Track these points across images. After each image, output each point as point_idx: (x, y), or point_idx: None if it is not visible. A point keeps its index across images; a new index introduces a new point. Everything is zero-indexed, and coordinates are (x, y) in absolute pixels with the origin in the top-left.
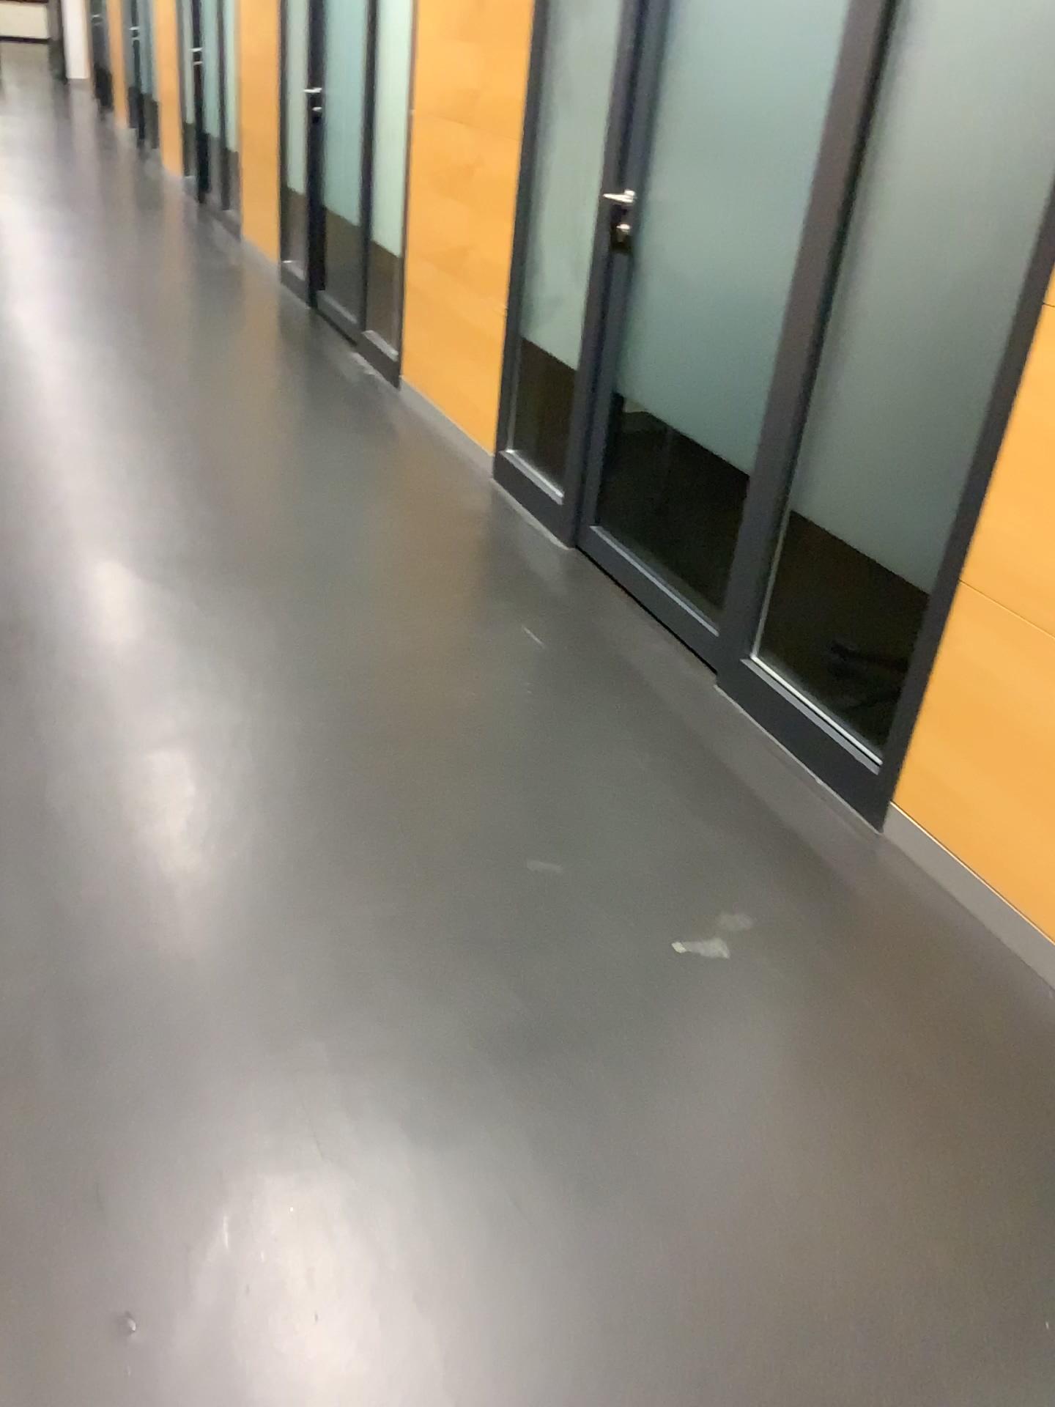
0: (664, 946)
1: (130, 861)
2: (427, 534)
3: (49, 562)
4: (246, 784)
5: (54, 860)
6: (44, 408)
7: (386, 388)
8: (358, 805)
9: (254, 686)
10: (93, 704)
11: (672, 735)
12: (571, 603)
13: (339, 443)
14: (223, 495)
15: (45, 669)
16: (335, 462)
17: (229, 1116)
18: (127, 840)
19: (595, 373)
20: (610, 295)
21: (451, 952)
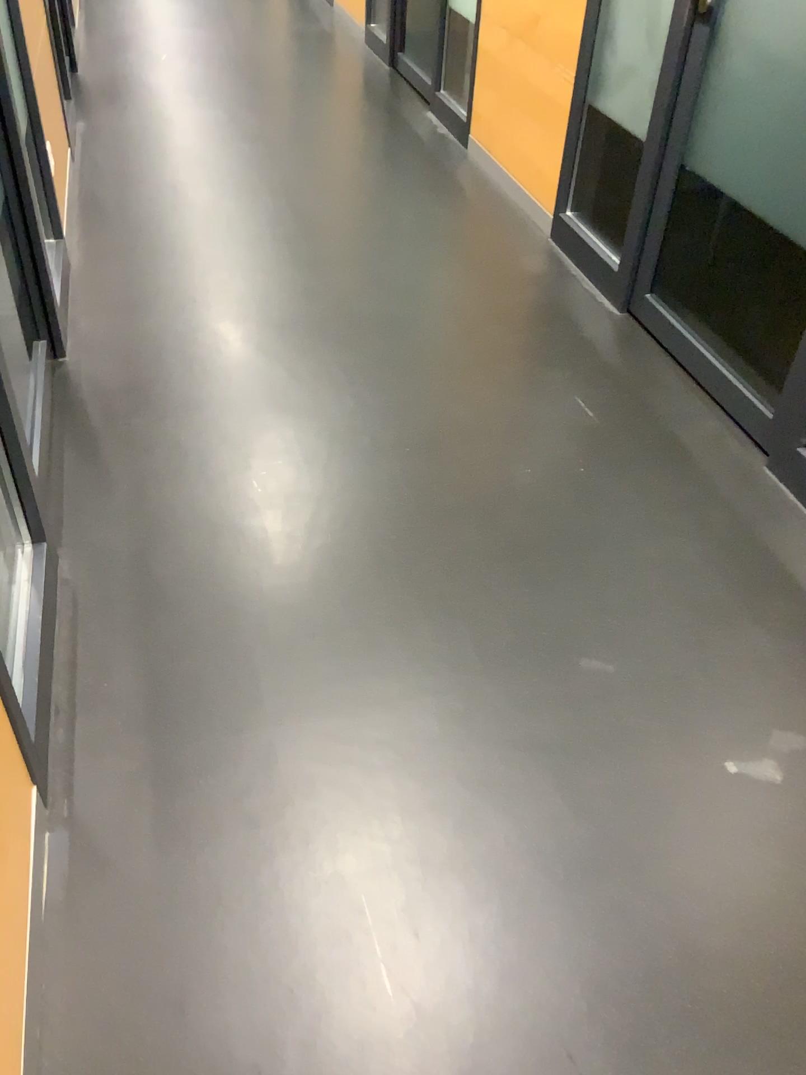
0: (717, 768)
1: (219, 644)
2: (489, 301)
3: (161, 327)
4: (324, 564)
5: (154, 639)
6: (163, 173)
7: (453, 149)
8: (424, 592)
9: (333, 459)
10: (193, 474)
11: (721, 523)
12: (622, 375)
13: (412, 206)
14: (310, 260)
15: (154, 436)
16: (408, 226)
17: (300, 937)
18: (218, 620)
19: (662, 148)
20: (685, 68)
21: (510, 760)
